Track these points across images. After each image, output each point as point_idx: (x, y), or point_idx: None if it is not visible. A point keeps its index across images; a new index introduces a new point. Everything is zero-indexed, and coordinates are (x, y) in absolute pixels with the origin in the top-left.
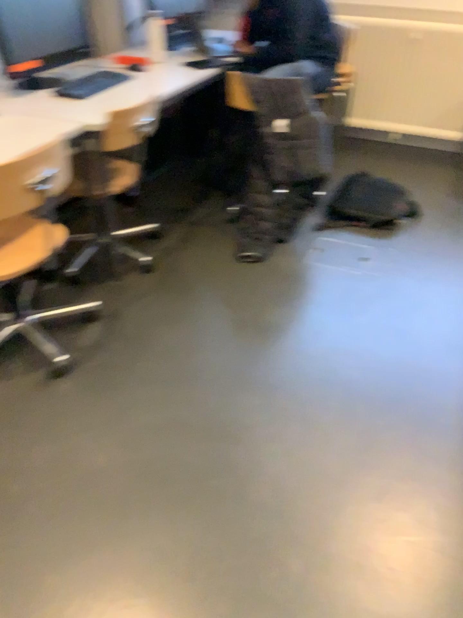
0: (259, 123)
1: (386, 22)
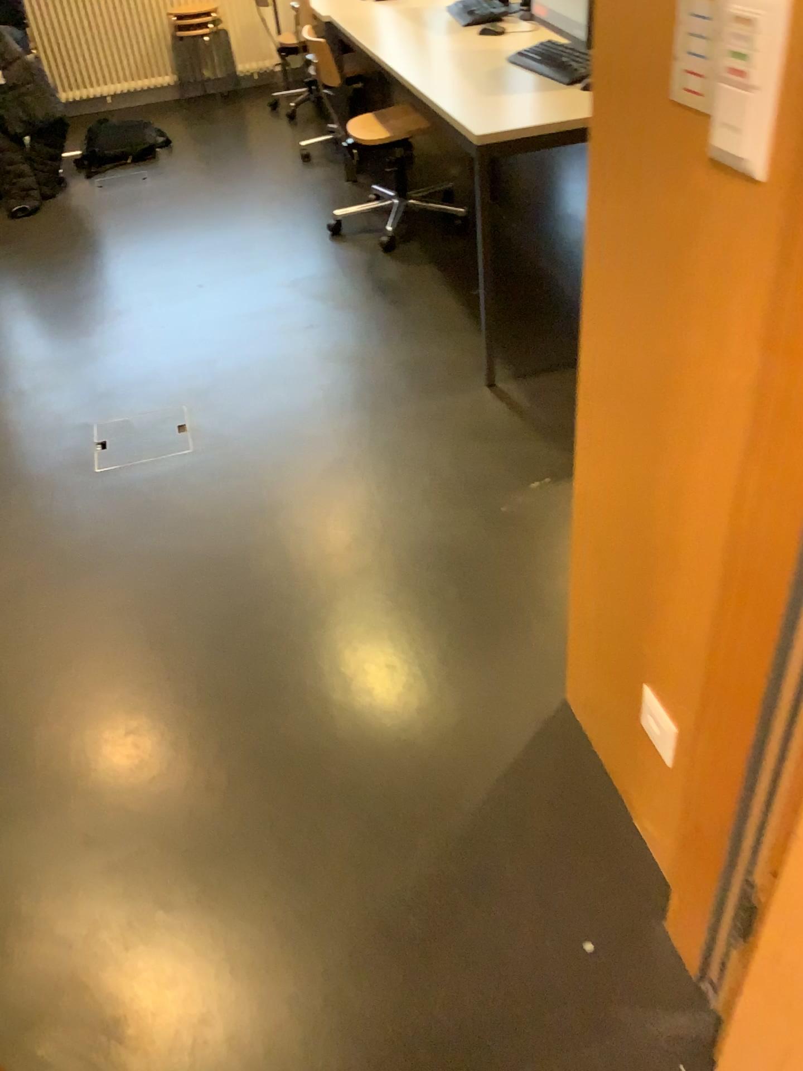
0: None
1: None
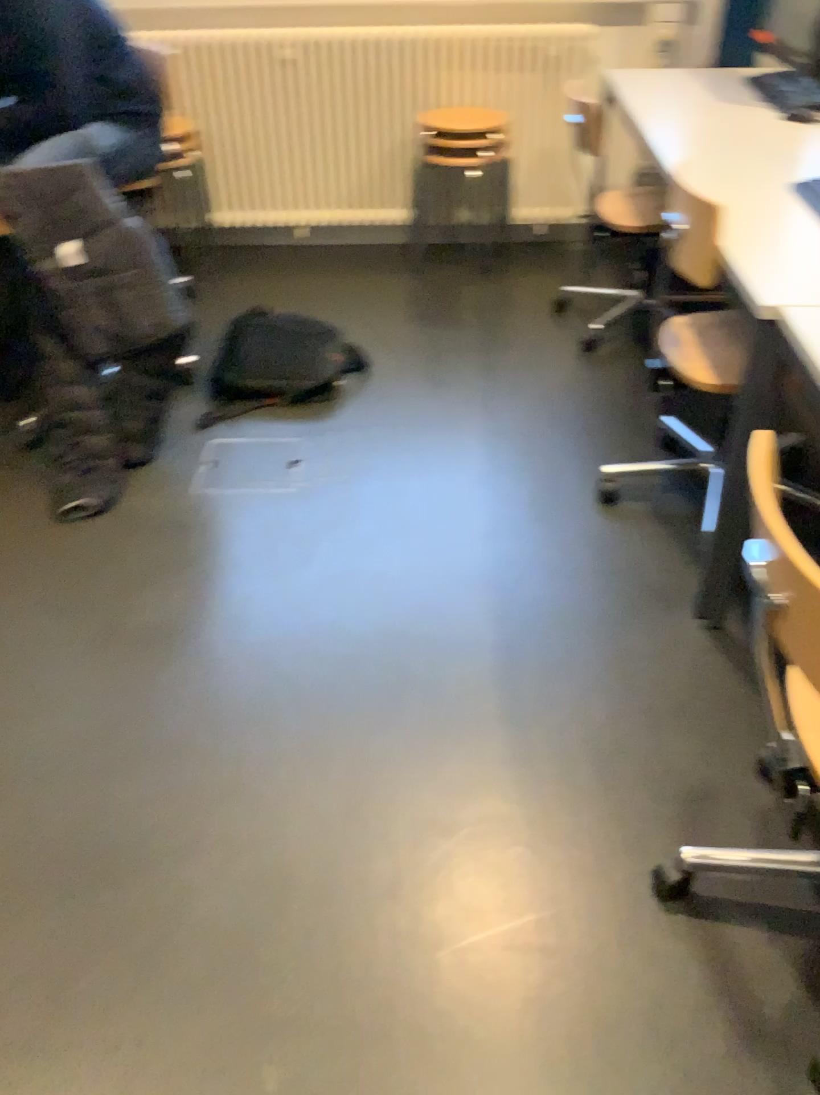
0: (32, 255)
1: (231, 34)
